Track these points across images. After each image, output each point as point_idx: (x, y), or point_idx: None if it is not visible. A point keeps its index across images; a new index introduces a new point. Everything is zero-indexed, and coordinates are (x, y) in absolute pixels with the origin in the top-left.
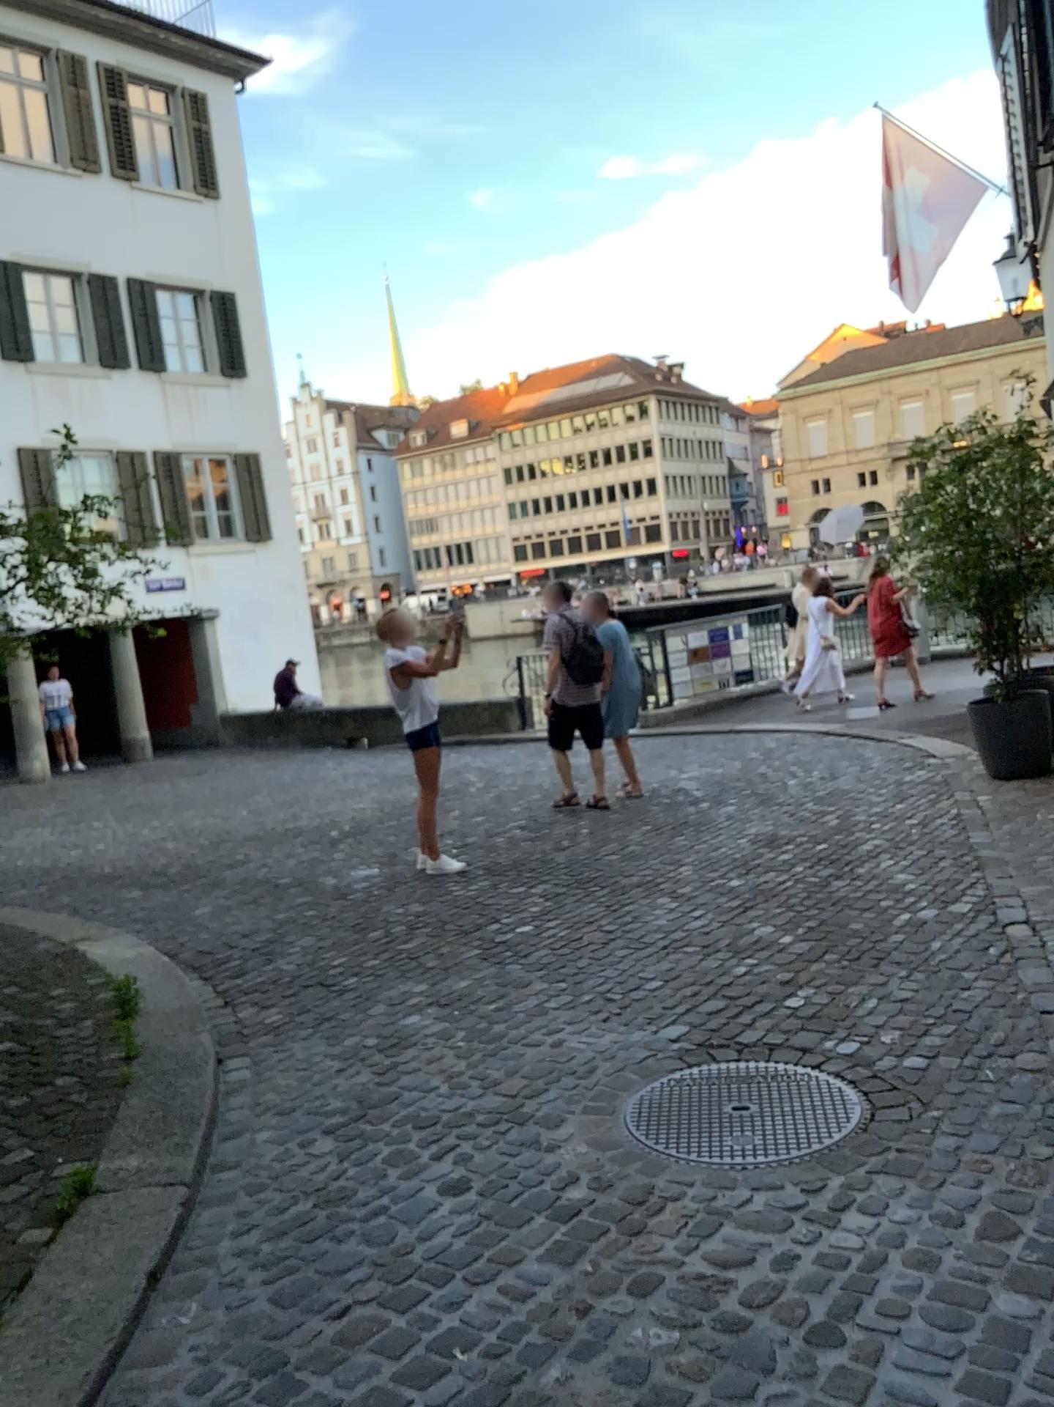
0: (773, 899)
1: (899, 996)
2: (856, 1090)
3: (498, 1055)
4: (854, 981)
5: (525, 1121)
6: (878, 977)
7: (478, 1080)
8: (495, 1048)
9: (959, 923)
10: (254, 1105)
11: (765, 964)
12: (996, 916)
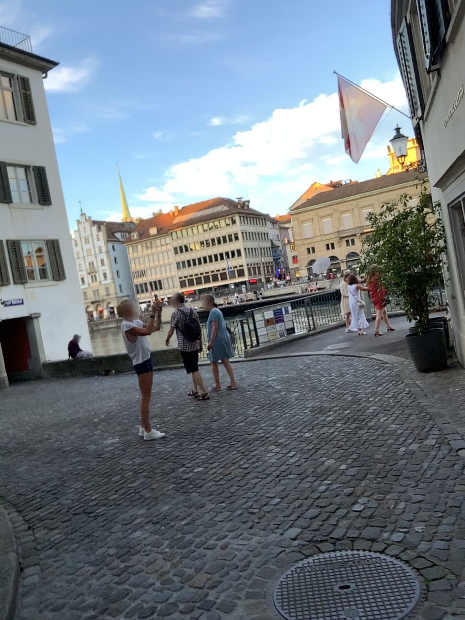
0: (331, 444)
1: (418, 500)
2: (413, 569)
3: (190, 556)
4: (389, 491)
5: (211, 608)
6: (402, 488)
7: (179, 576)
8: (187, 551)
9: (435, 451)
10: (36, 607)
11: (336, 484)
12: (454, 446)
